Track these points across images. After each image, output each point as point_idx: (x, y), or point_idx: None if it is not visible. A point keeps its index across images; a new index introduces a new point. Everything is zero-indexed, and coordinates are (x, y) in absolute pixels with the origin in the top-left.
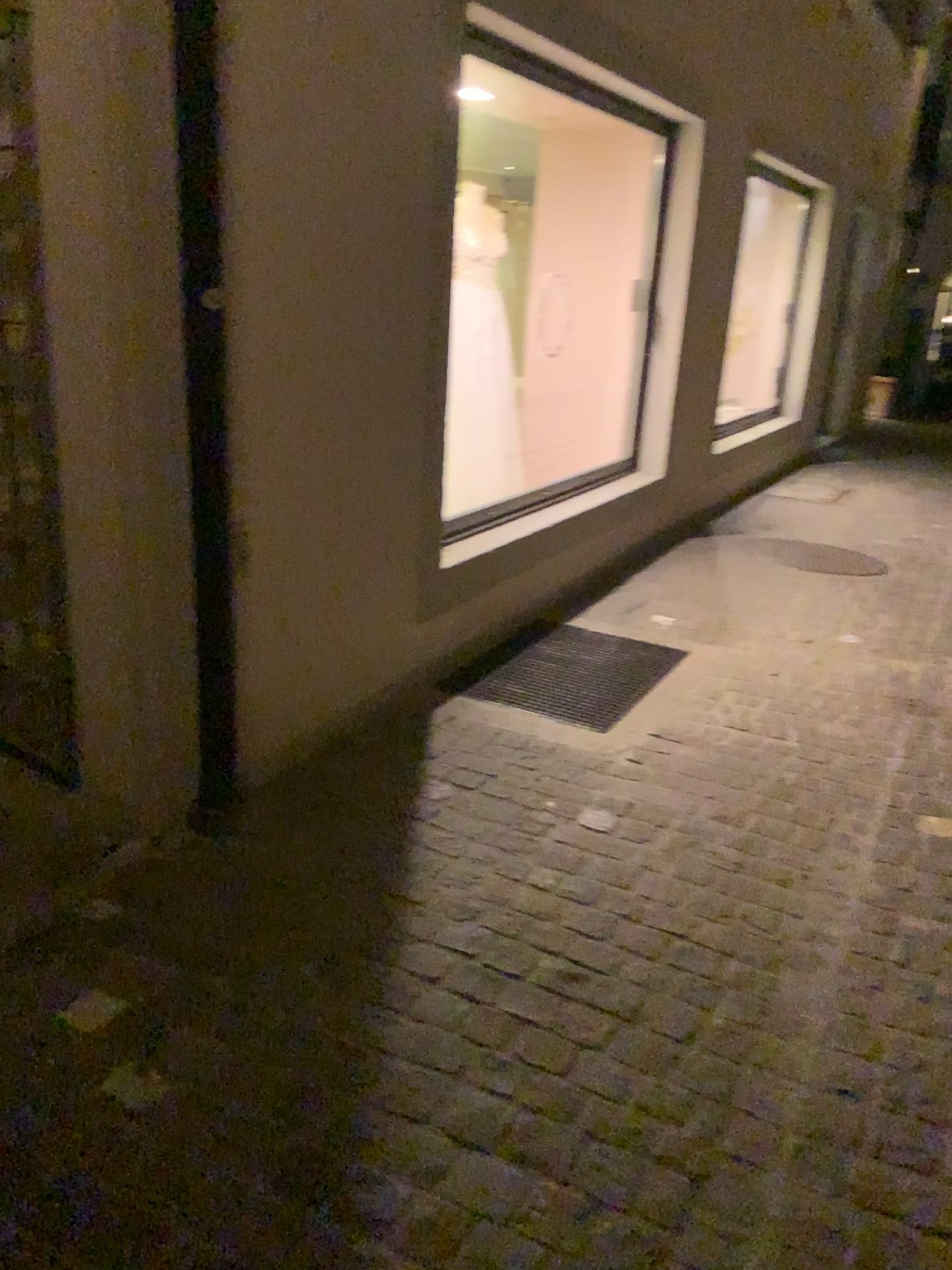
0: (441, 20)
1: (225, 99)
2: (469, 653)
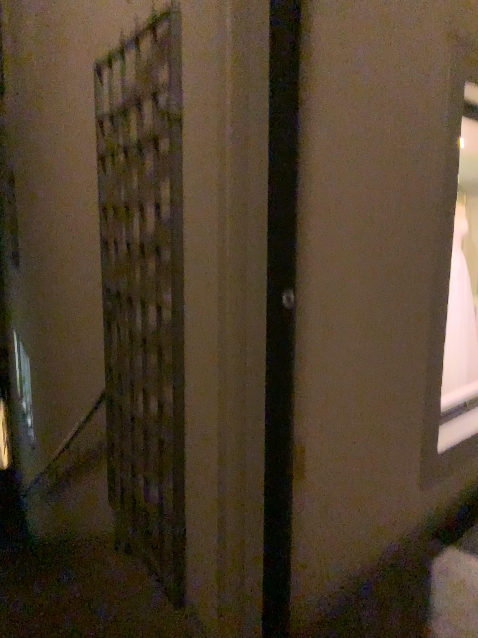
0: (448, 88)
1: (303, 152)
2: (456, 504)
